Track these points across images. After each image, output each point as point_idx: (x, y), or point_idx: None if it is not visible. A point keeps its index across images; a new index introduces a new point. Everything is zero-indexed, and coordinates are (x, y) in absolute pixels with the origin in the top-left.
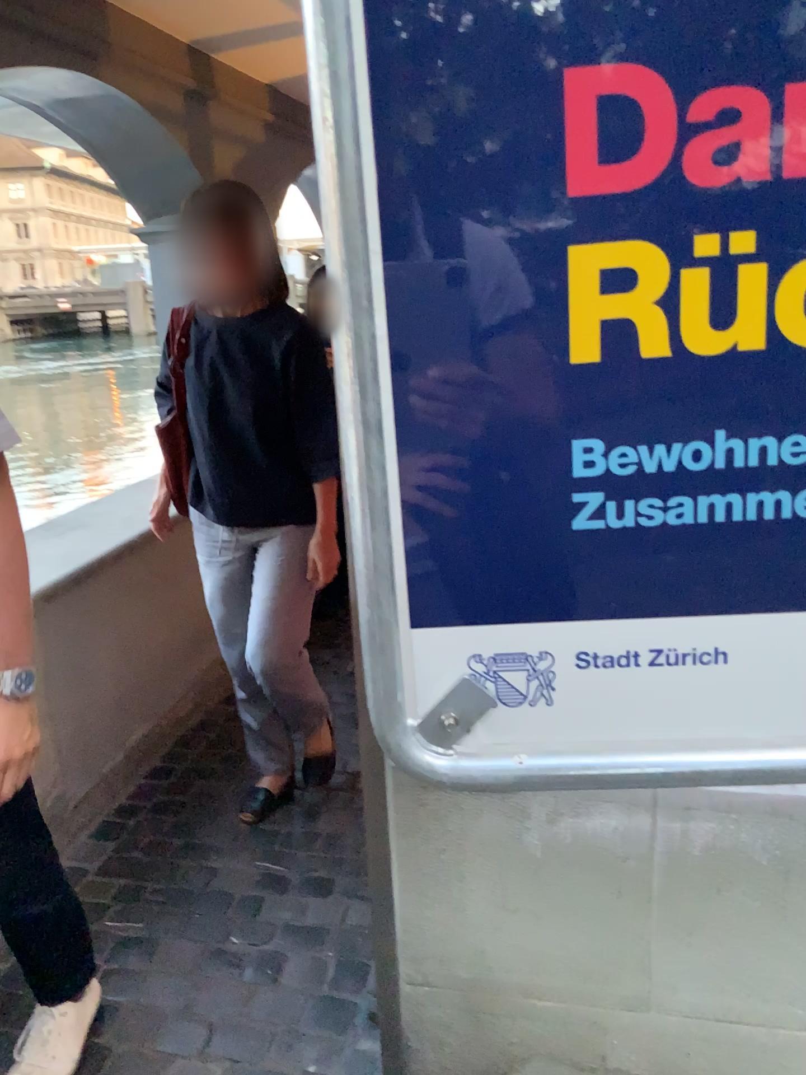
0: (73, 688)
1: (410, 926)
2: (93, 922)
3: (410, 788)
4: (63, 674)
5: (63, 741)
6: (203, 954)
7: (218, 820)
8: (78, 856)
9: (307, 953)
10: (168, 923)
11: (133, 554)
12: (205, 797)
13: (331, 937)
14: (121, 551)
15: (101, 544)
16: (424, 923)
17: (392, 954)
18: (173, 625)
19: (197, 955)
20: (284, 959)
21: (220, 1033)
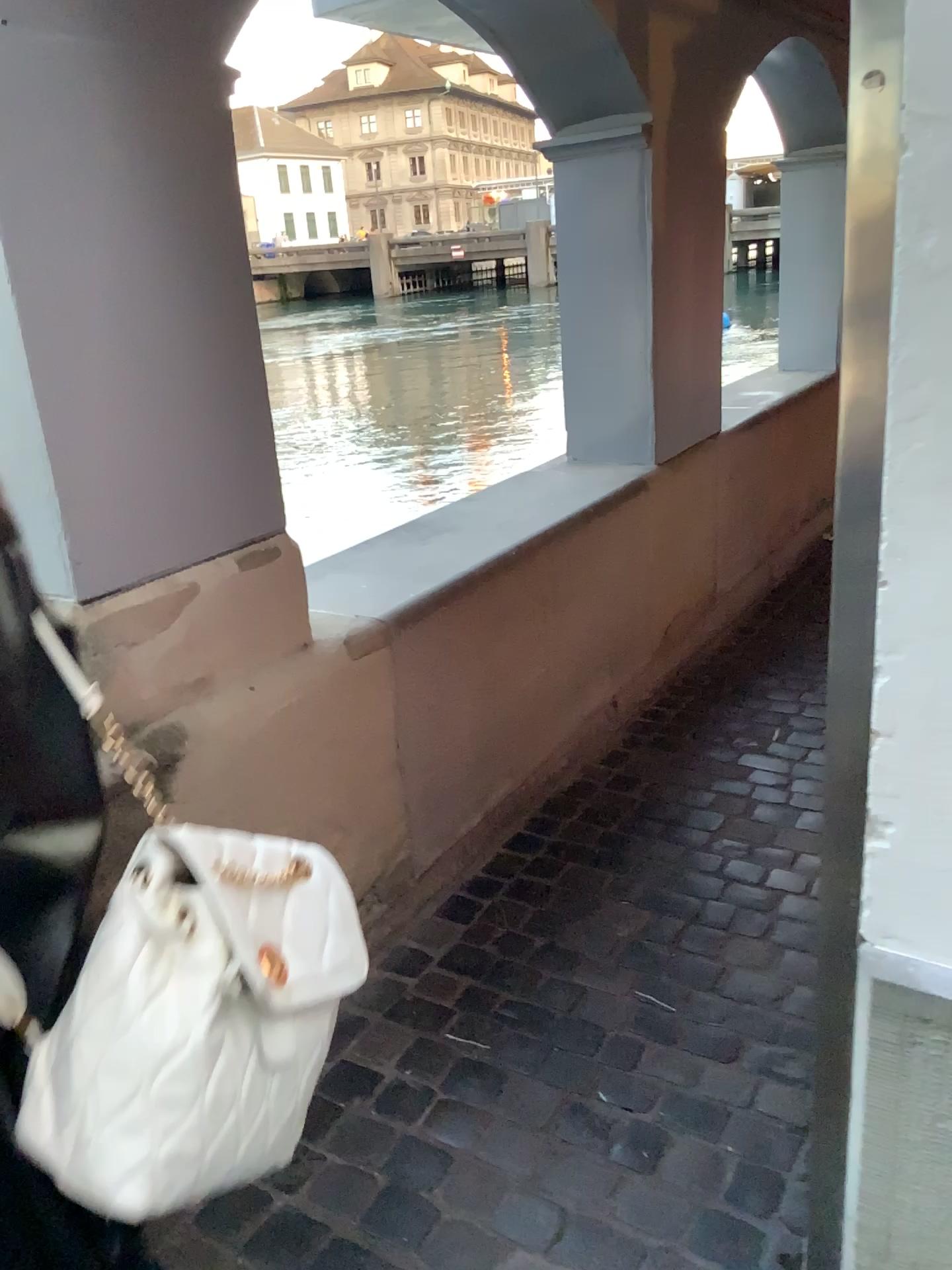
0: (426, 740)
1: (867, 1203)
2: (432, 1035)
3: (891, 1014)
4: (416, 722)
5: (411, 801)
6: (561, 1107)
7: (590, 924)
8: (422, 939)
9: (696, 1139)
10: (520, 1052)
11: (506, 577)
12: (576, 890)
13: (729, 1123)
14: (492, 572)
15: (470, 559)
16: (891, 1206)
17: (833, 1227)
18: (550, 666)
19: (554, 1106)
20: (665, 1140)
21: (576, 1225)
